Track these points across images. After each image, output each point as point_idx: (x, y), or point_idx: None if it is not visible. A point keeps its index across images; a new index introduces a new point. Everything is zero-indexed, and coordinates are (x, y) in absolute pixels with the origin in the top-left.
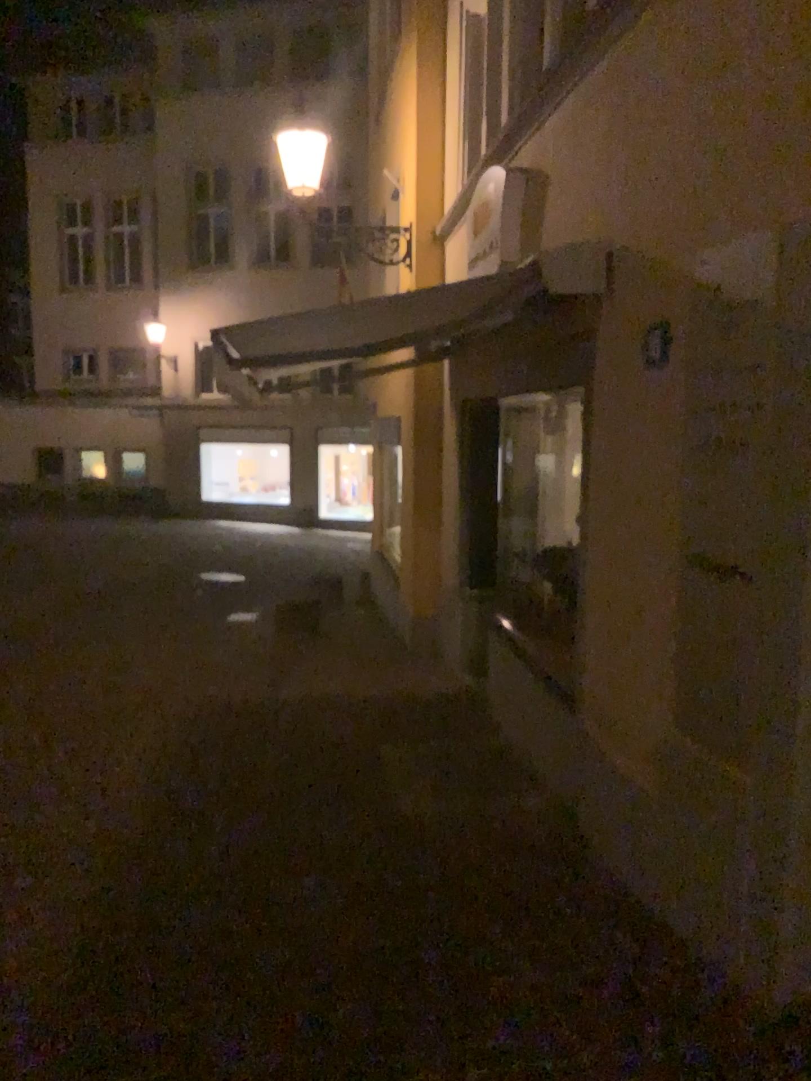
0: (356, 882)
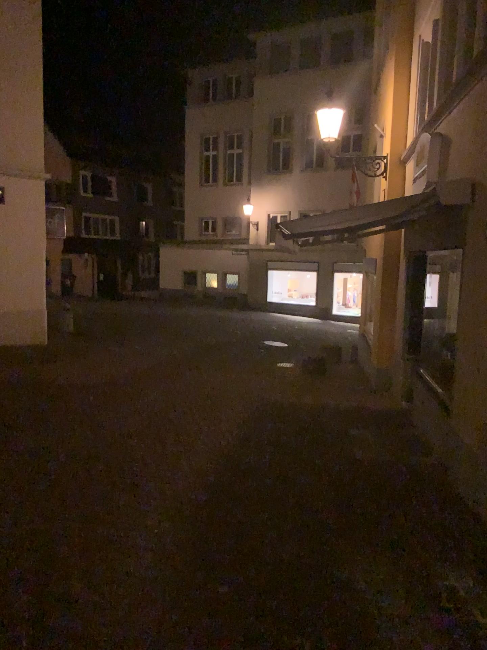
0: (330, 480)
